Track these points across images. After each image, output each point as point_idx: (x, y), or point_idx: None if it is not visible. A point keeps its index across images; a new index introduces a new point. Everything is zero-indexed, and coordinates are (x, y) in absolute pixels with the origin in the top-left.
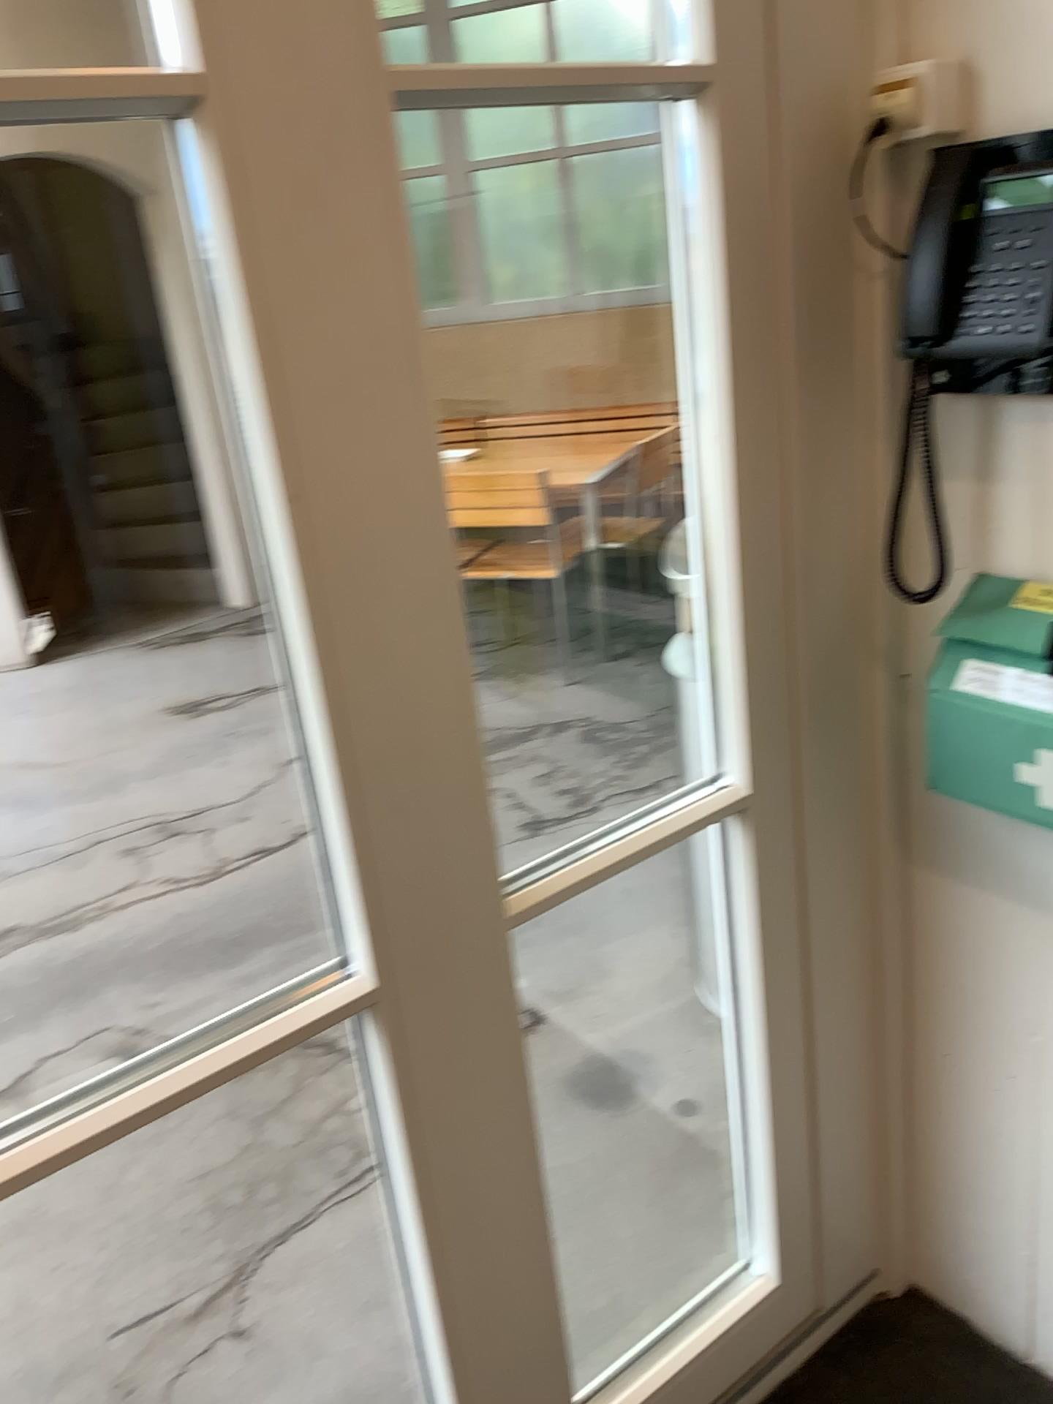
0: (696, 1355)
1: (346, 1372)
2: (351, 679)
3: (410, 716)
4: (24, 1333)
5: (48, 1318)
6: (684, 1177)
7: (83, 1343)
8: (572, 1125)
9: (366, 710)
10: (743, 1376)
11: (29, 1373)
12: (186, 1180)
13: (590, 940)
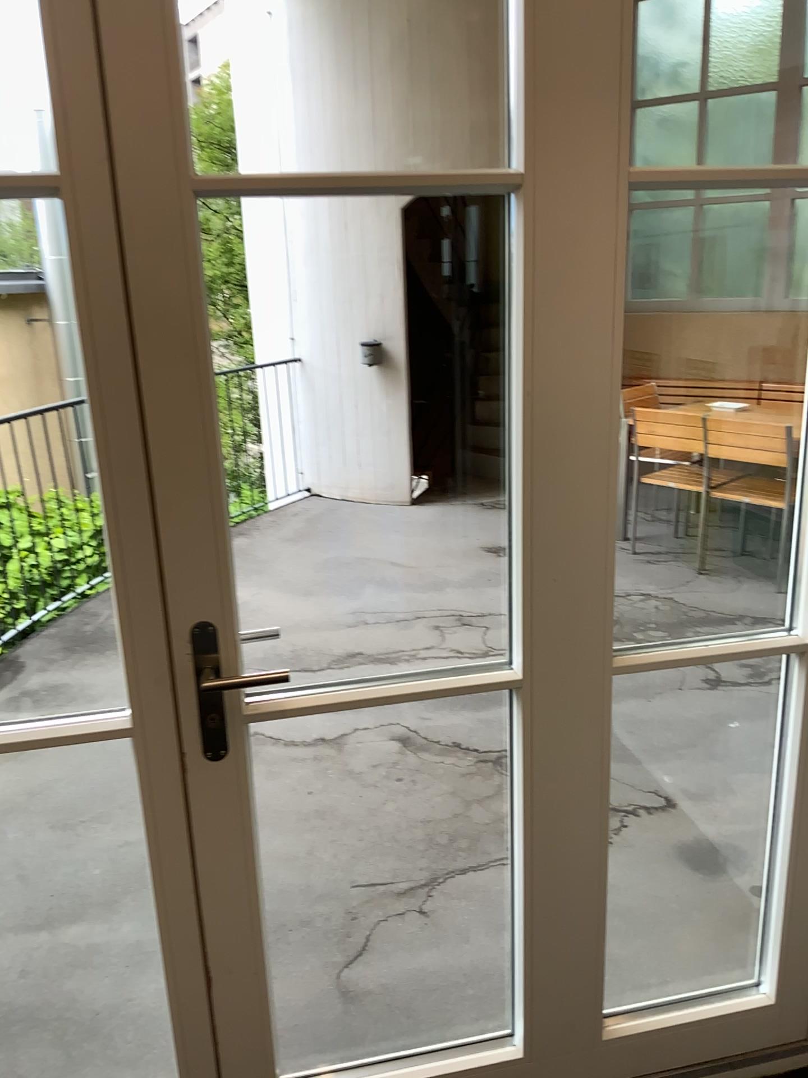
0: (698, 1023)
1: (476, 956)
2: (537, 499)
3: (568, 528)
4: (307, 869)
5: (320, 866)
6: (740, 933)
7: (335, 885)
8: (671, 875)
9: (543, 518)
10: (736, 1061)
11: (303, 888)
12: (415, 823)
13: (712, 751)
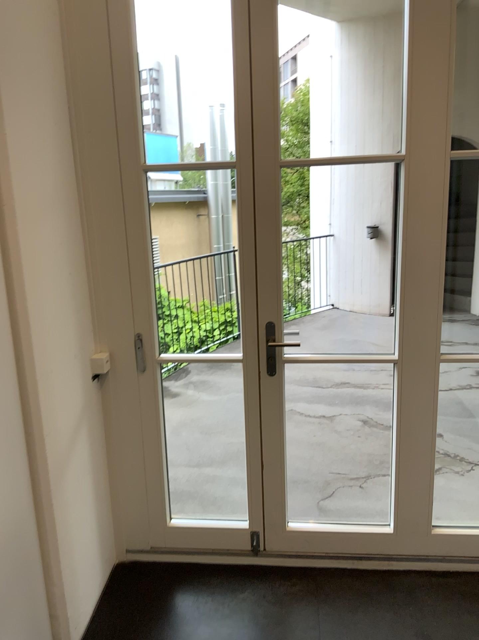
0: None
1: (382, 505)
2: (406, 284)
3: (420, 297)
4: (309, 463)
5: (316, 463)
6: None
7: (321, 471)
8: None
9: (409, 292)
10: None
11: (307, 470)
12: (364, 454)
13: None
